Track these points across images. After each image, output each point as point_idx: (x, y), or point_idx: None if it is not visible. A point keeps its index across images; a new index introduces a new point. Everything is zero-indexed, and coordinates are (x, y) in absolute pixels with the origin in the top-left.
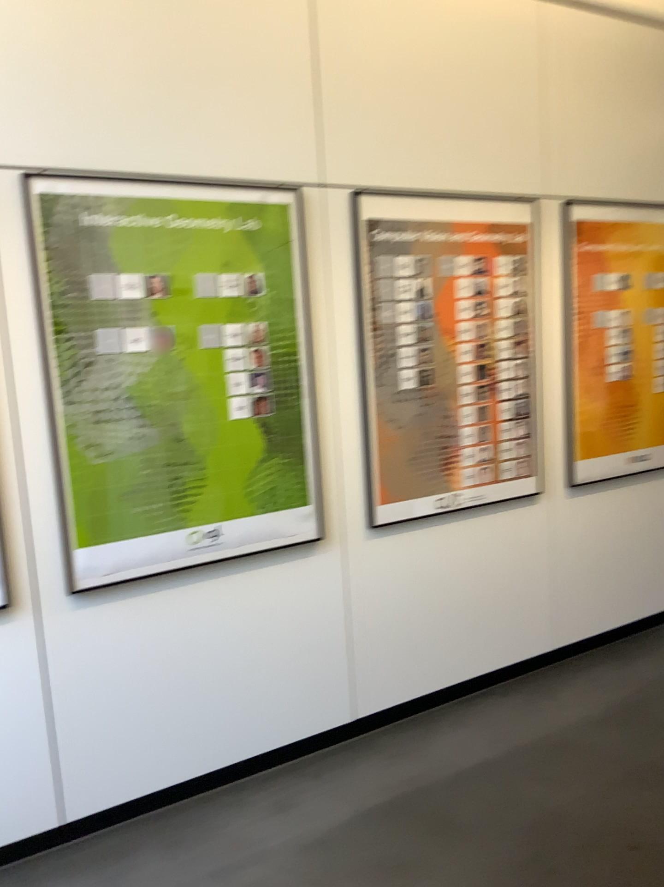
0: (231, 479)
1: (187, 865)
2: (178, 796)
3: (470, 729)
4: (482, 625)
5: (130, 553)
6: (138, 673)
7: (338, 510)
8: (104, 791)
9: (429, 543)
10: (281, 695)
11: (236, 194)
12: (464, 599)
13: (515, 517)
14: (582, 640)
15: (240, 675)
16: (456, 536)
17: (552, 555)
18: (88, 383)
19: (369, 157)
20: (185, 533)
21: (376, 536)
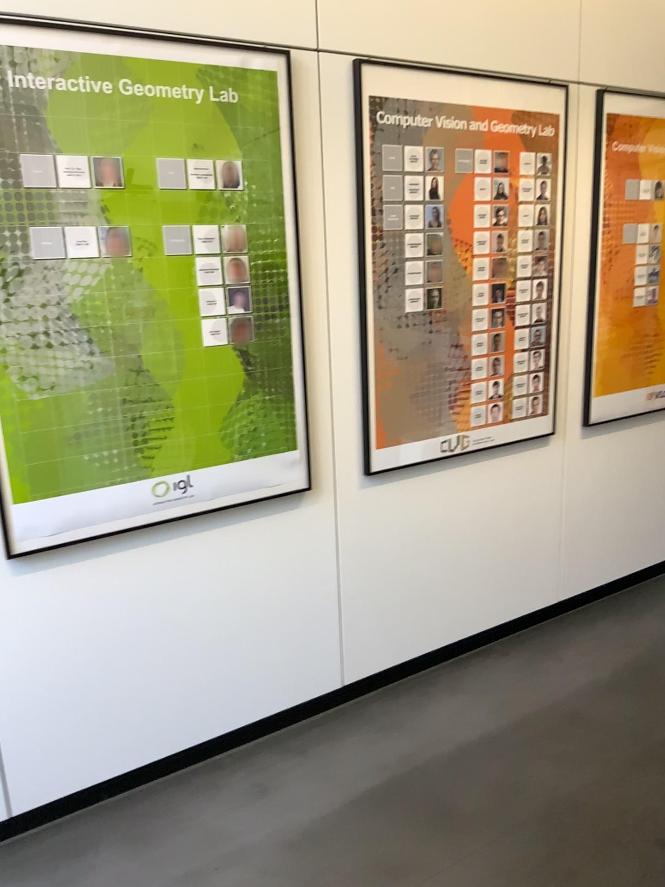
0: (203, 417)
1: (152, 866)
2: (142, 777)
3: (469, 695)
4: (483, 578)
5: (79, 506)
6: (92, 644)
7: (329, 453)
8: (54, 778)
9: (430, 490)
10: (260, 661)
11: (208, 54)
12: (466, 550)
13: (524, 459)
14: (586, 590)
15: (213, 642)
16: (459, 481)
17: (561, 500)
18: (20, 296)
19: (375, 16)
20: (147, 481)
21: (371, 481)
